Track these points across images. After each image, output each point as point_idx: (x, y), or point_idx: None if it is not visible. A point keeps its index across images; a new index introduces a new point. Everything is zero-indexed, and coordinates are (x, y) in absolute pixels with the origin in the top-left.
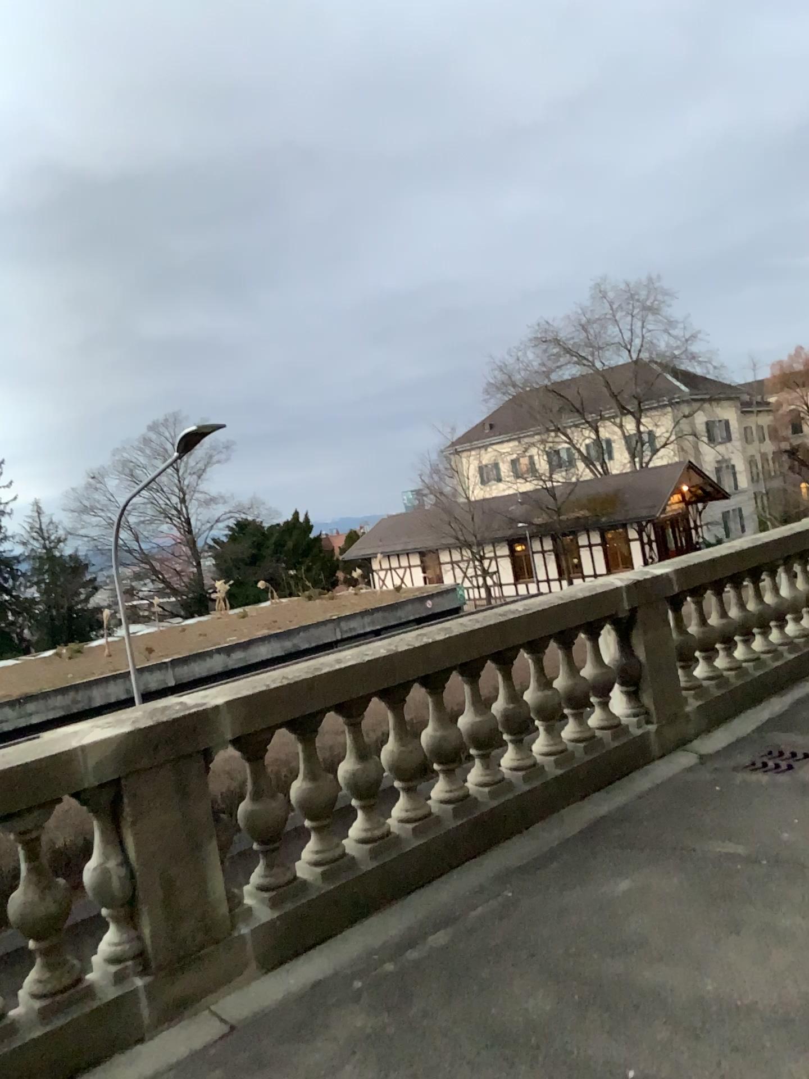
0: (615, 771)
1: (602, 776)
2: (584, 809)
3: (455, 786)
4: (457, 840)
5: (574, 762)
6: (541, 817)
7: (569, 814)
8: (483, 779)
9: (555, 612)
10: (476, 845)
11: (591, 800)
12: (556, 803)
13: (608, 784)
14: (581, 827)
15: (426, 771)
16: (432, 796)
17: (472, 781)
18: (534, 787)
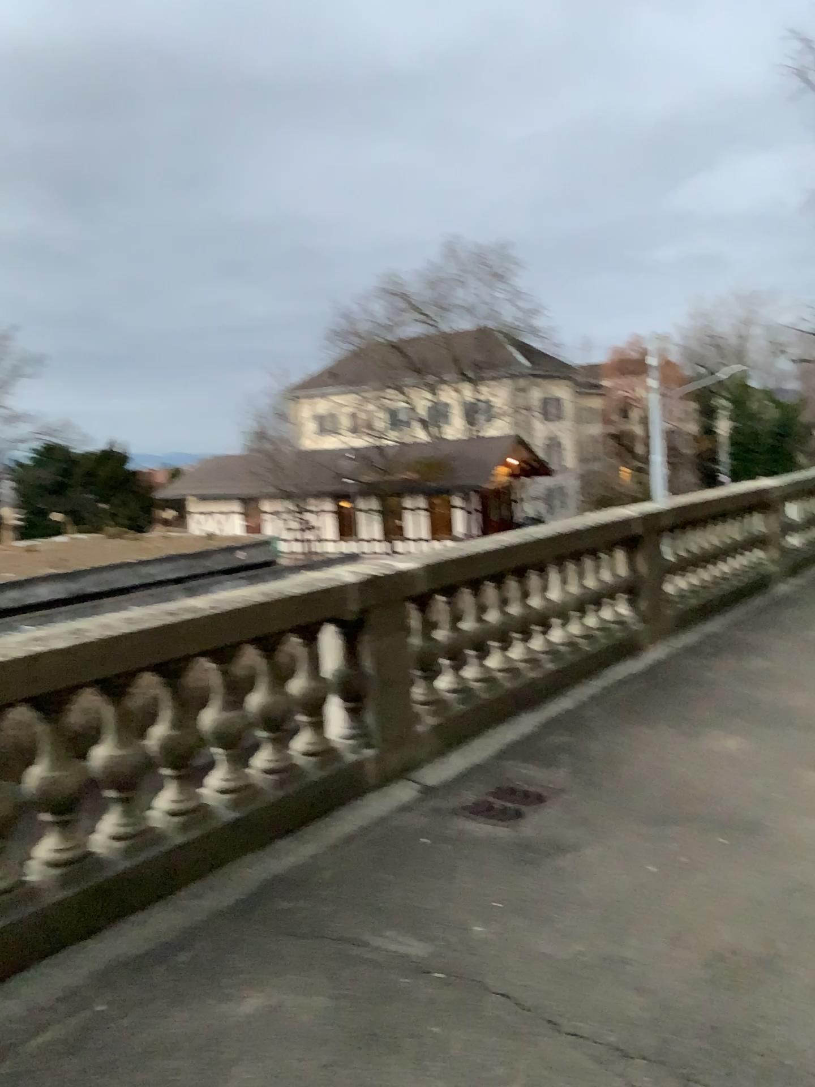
0: (310, 811)
1: (292, 818)
2: (255, 866)
3: (67, 844)
4: (52, 925)
5: (254, 802)
6: (194, 880)
7: (231, 875)
8: (115, 831)
9: (247, 612)
10: (85, 926)
11: (269, 853)
12: (220, 858)
13: (298, 829)
14: (237, 900)
15: (19, 827)
16: (28, 861)
17: (97, 835)
18: (188, 840)
